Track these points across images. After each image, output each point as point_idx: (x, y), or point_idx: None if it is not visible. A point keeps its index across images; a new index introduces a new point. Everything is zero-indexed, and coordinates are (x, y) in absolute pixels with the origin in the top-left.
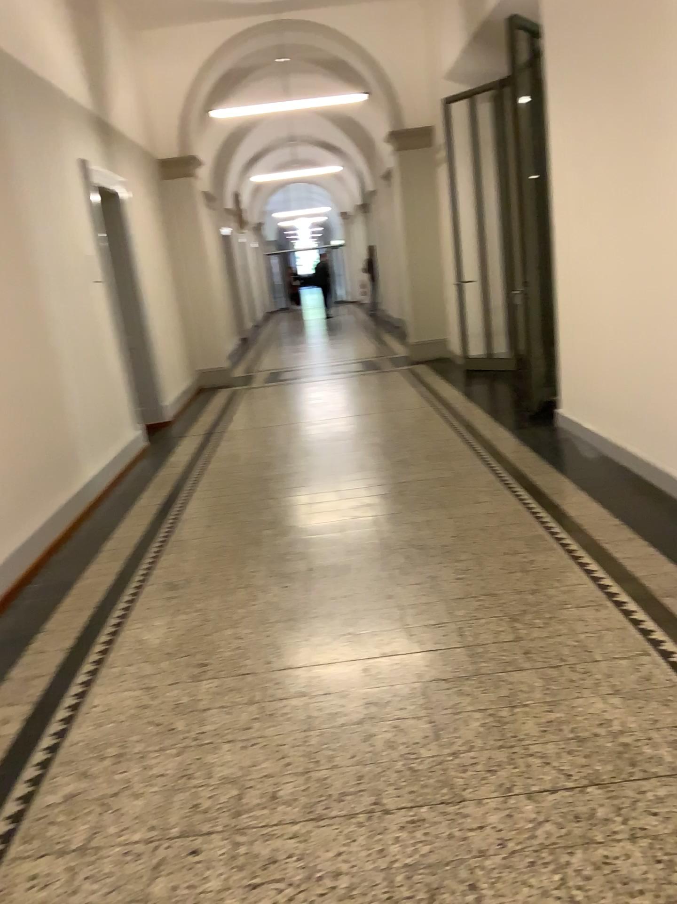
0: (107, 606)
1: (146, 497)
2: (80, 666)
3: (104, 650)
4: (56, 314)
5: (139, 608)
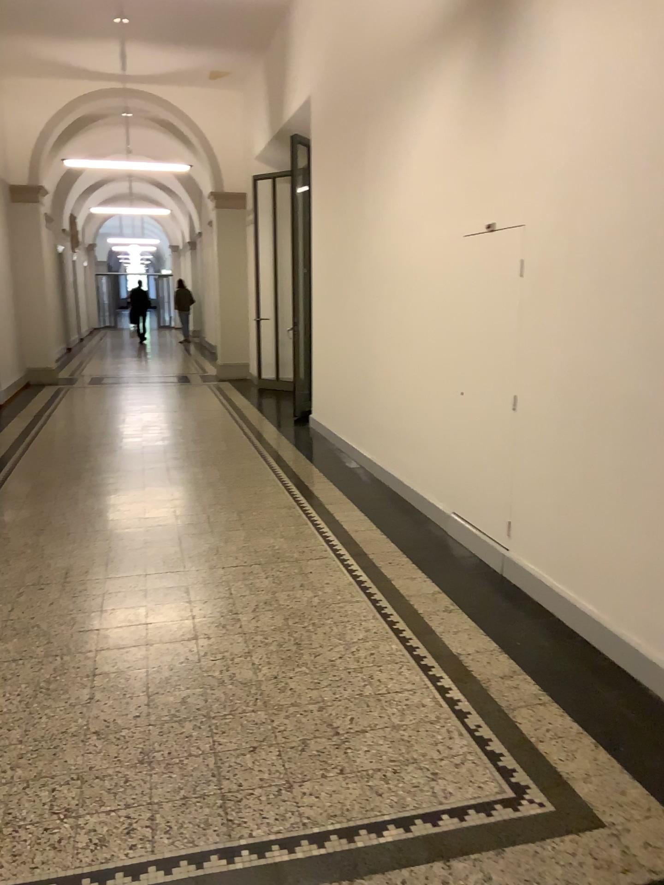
0: None
1: None
2: None
3: None
4: None
5: None
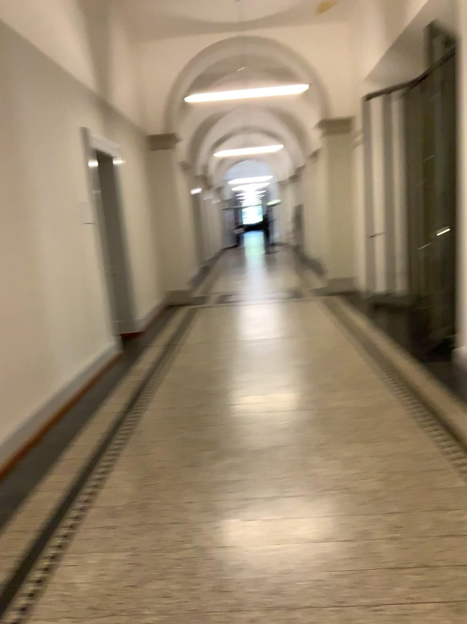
0: (49, 530)
1: (108, 404)
2: (4, 612)
3: (32, 592)
4: (44, 249)
5: (77, 536)
